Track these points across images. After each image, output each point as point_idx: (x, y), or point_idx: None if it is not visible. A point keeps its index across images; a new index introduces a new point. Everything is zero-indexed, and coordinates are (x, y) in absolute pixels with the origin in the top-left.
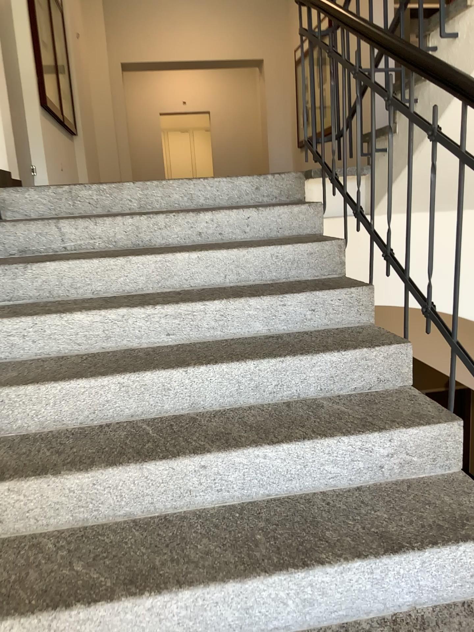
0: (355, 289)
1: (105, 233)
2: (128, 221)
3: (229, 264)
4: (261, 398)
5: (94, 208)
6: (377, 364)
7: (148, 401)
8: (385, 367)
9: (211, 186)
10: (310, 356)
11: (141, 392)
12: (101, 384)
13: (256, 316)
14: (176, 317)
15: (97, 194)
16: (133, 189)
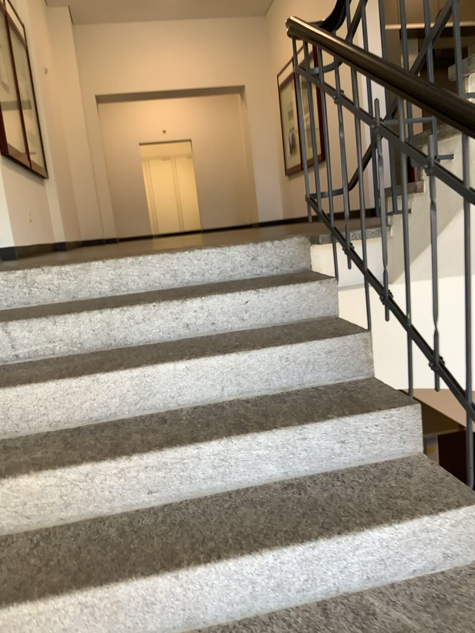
0: (394, 407)
1: (68, 333)
2: (97, 313)
3: (227, 373)
4: (284, 600)
5: (55, 297)
6: (441, 535)
7: (123, 624)
8: (451, 538)
9: (198, 260)
10: (349, 532)
11: (113, 611)
12: (54, 607)
13: (268, 457)
14: (160, 467)
15: (59, 278)
16: (103, 269)
